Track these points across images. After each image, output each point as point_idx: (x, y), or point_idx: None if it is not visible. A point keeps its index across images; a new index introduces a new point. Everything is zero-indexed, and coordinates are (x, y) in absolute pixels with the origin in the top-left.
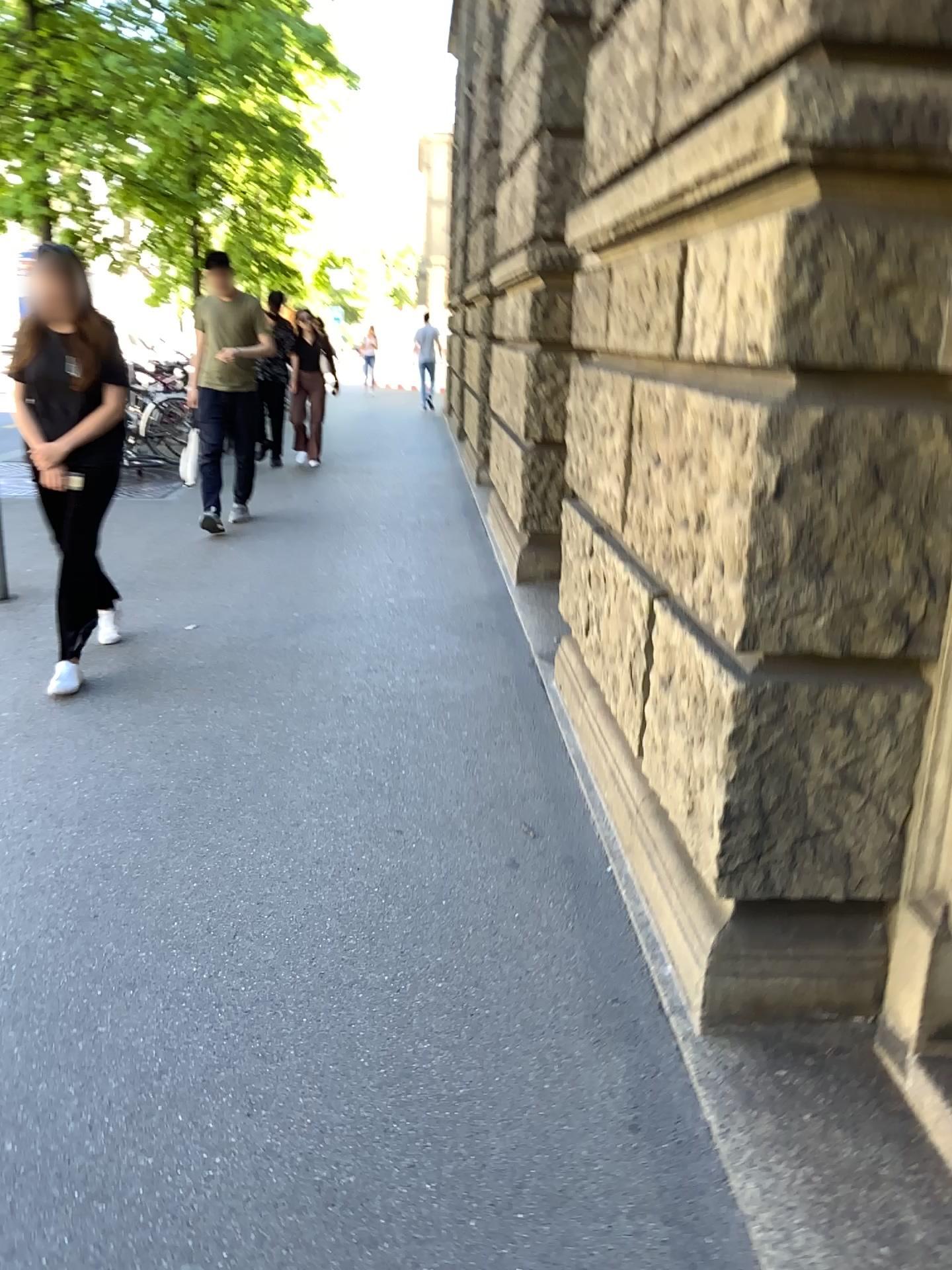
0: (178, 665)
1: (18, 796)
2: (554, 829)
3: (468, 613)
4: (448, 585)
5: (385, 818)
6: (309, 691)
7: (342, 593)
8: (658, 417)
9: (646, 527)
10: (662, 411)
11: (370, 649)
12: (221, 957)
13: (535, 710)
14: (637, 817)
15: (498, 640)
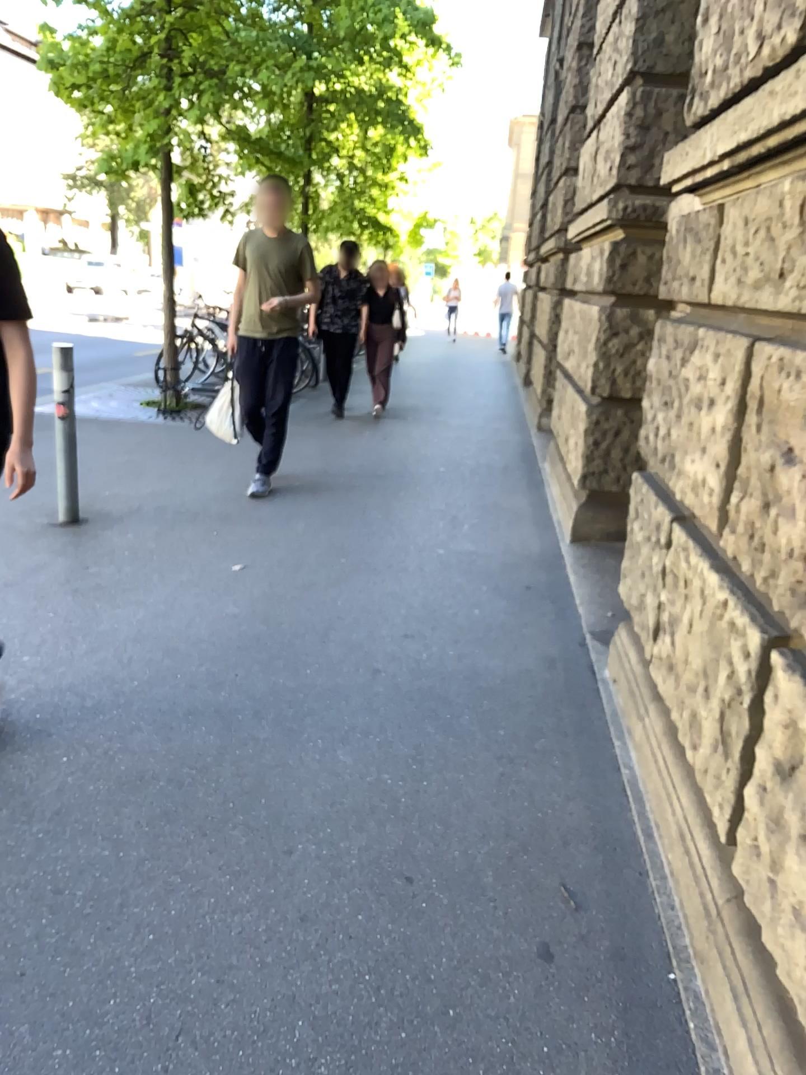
0: (214, 613)
1: (2, 770)
2: (602, 894)
3: (519, 572)
4: (501, 539)
5: (398, 851)
6: (341, 657)
7: (393, 540)
8: (793, 398)
9: (759, 541)
10: (803, 390)
11: (412, 610)
12: (156, 1071)
13: (585, 705)
14: (717, 919)
15: (548, 609)
